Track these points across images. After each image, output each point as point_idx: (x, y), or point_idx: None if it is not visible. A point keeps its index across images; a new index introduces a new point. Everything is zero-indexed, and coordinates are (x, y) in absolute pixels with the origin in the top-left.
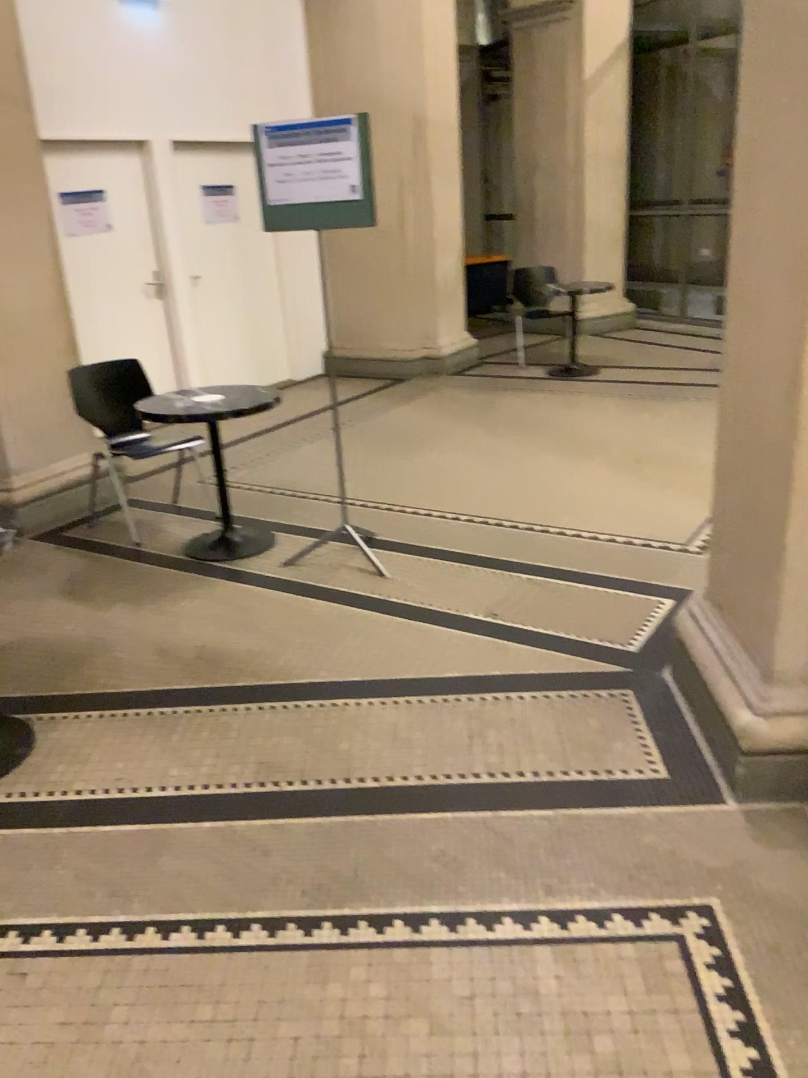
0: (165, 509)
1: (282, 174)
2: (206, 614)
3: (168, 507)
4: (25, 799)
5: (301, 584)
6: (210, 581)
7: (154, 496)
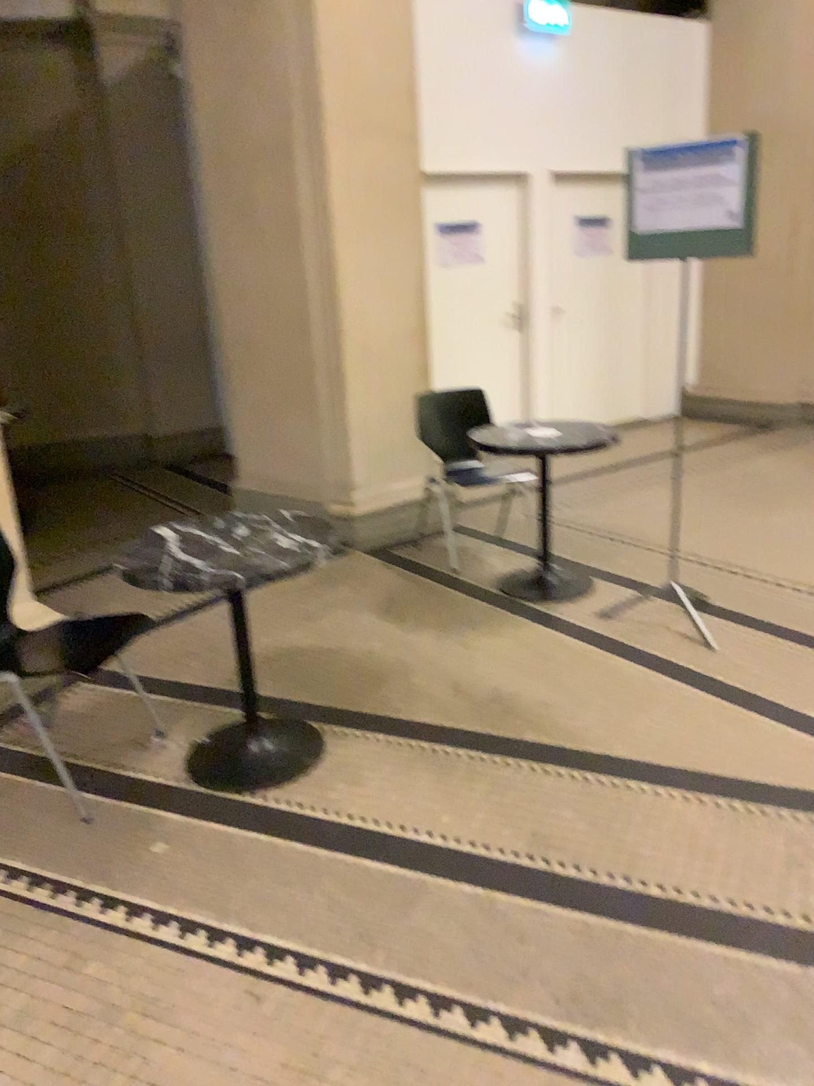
0: (489, 539)
1: (651, 202)
2: (510, 654)
3: (492, 537)
4: (305, 809)
5: (614, 639)
6: (520, 620)
7: (480, 525)
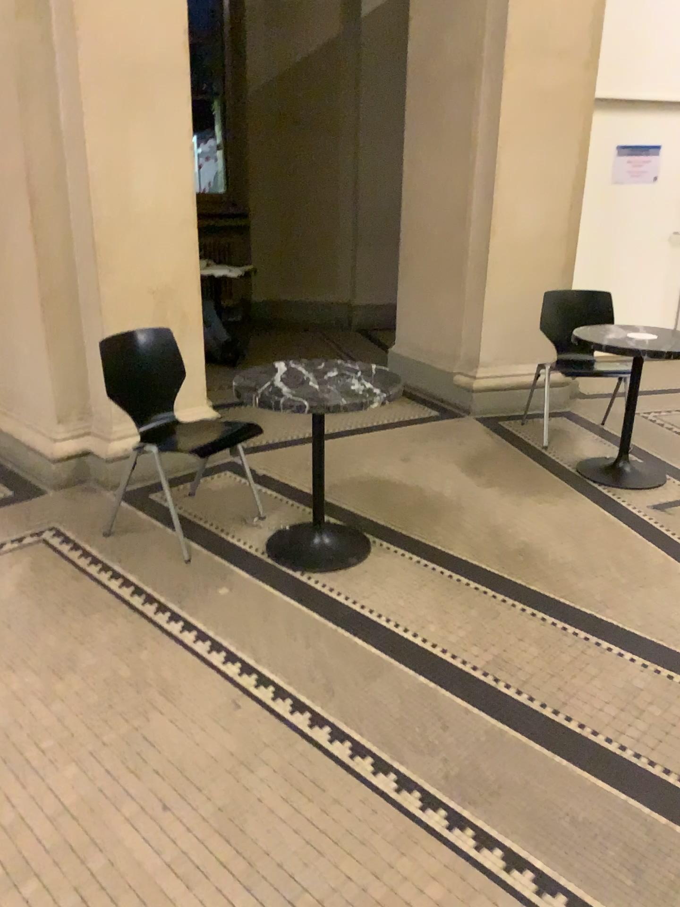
0: (588, 426)
1: None
2: (557, 520)
3: (593, 425)
4: (334, 593)
5: (658, 528)
6: (580, 495)
7: (587, 414)
